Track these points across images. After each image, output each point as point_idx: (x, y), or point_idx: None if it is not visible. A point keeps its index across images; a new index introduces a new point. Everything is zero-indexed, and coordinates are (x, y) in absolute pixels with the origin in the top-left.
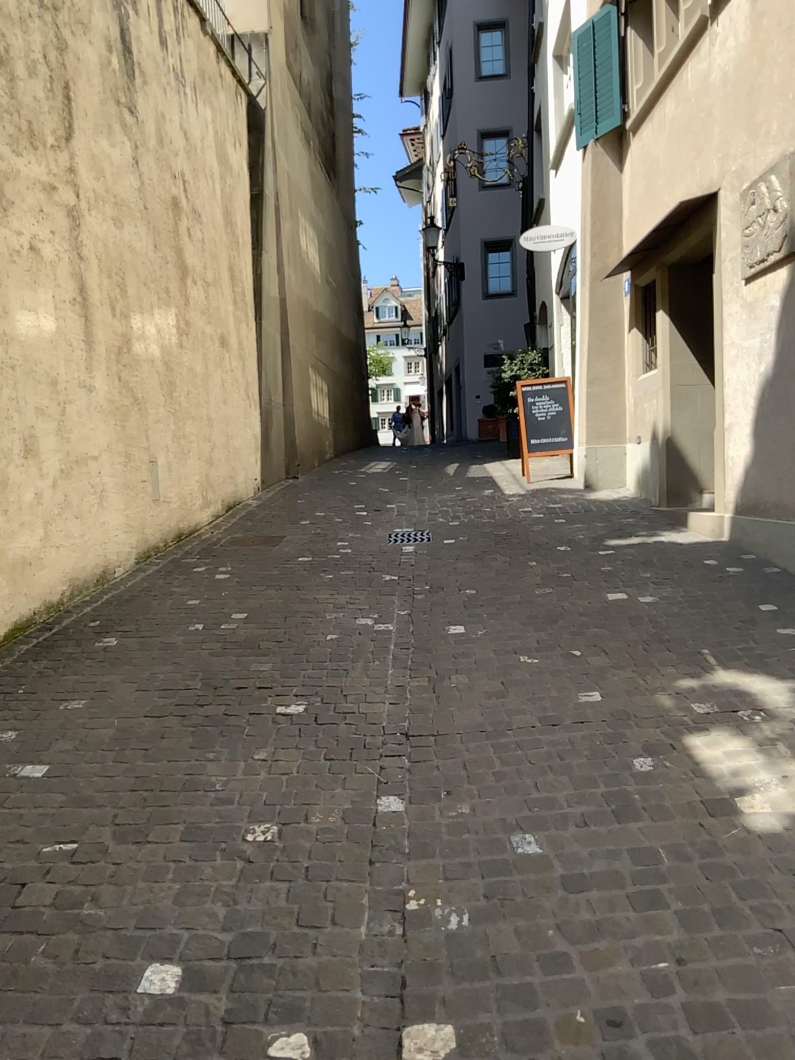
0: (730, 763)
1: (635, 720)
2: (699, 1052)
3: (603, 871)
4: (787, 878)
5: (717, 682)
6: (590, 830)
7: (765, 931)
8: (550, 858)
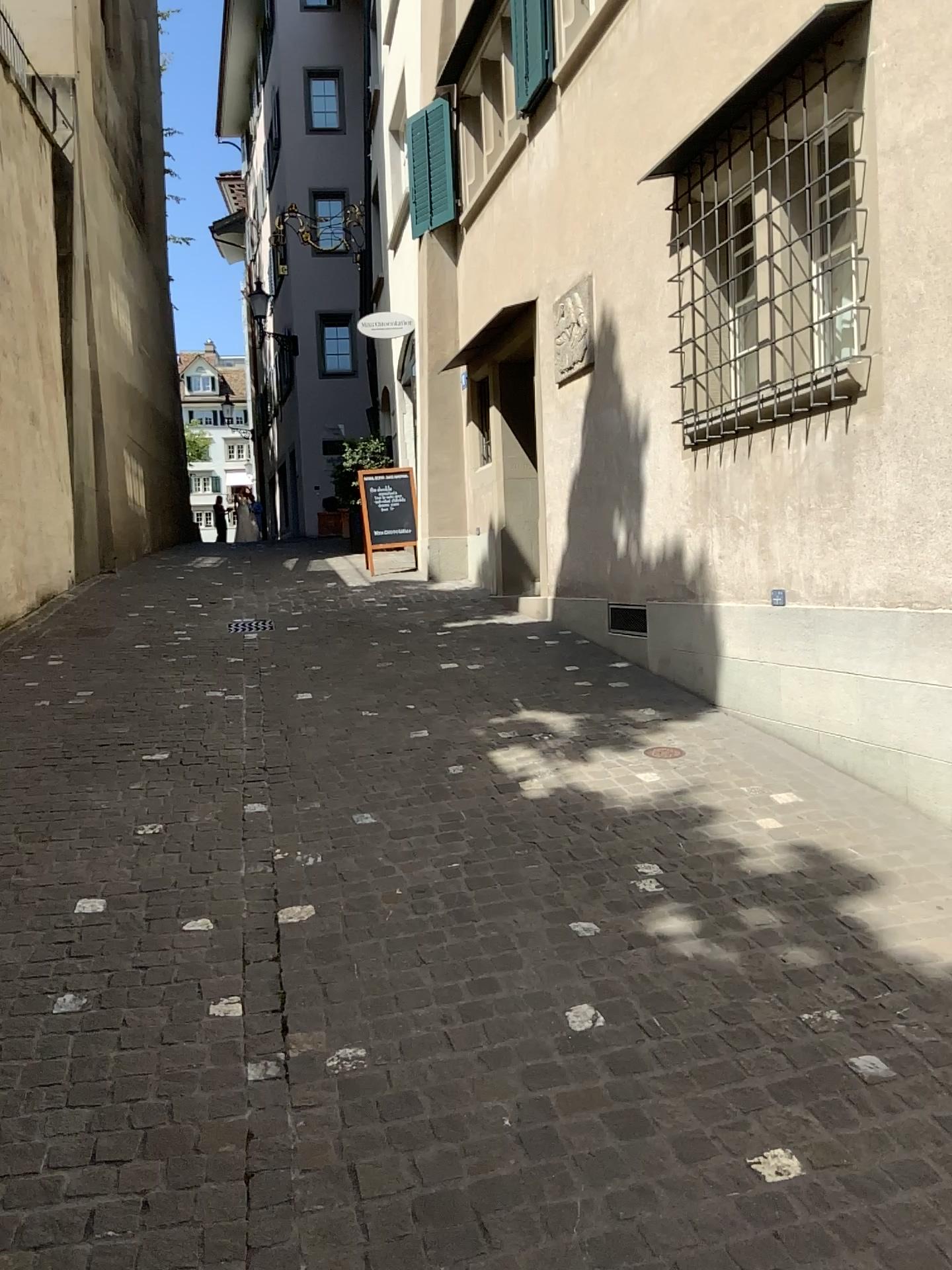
0: (521, 764)
1: (454, 745)
2: (472, 897)
3: (419, 828)
4: (546, 818)
5: (522, 719)
6: (412, 808)
7: (525, 845)
8: (381, 824)
